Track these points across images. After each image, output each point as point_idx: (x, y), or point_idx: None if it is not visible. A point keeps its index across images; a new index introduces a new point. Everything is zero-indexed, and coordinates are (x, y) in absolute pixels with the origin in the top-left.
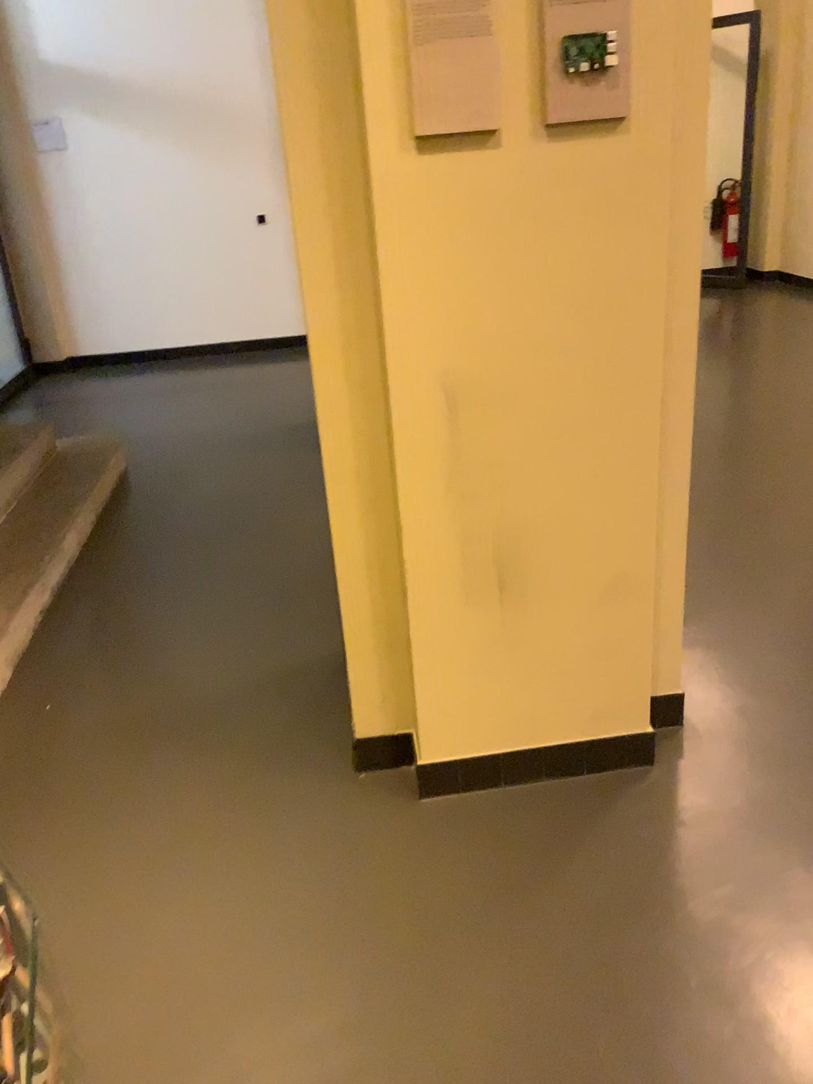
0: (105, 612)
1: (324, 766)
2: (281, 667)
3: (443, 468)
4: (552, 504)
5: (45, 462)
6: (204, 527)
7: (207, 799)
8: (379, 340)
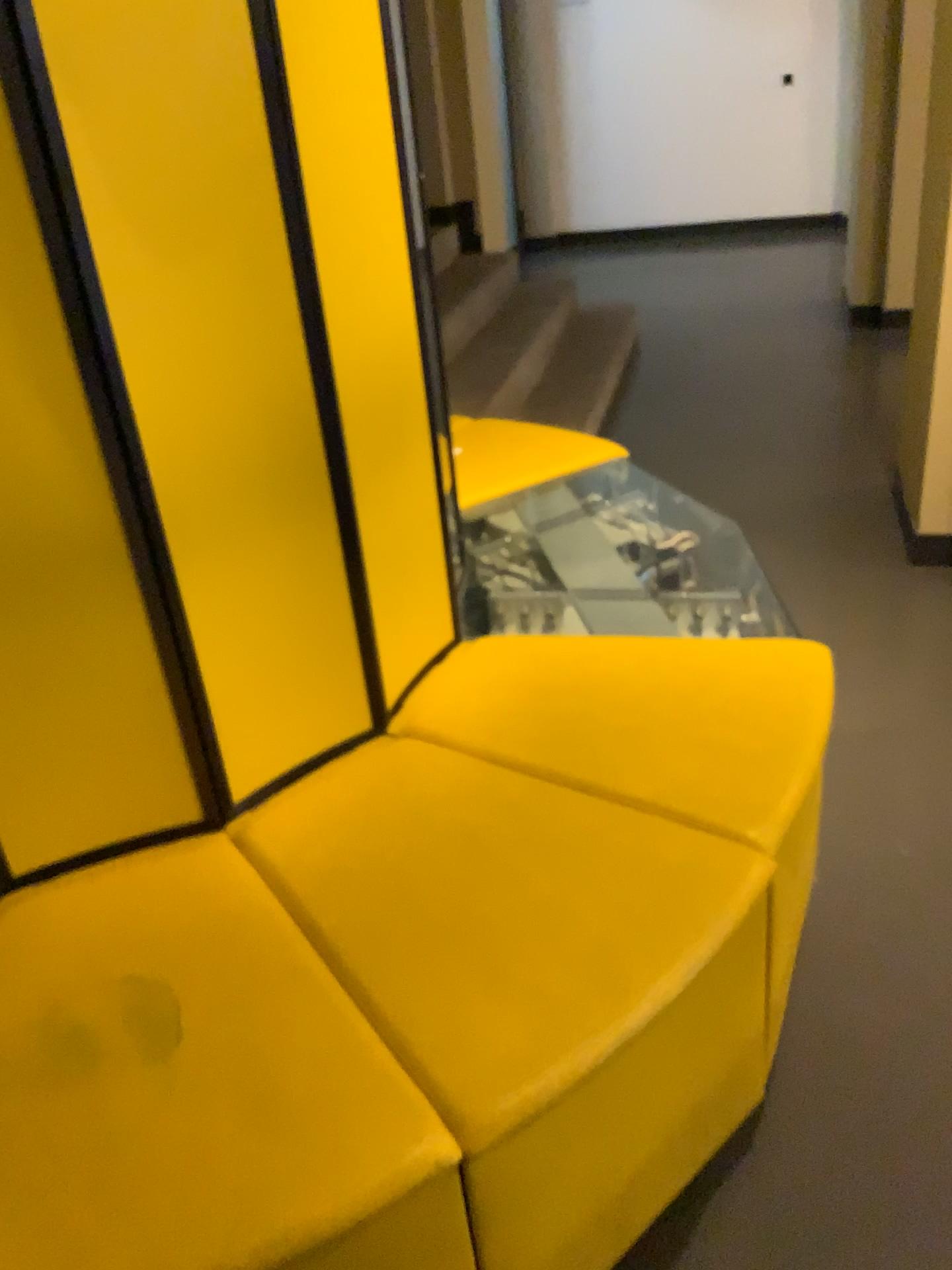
0: (651, 442)
1: (878, 557)
2: (826, 492)
3: None
4: None
5: (576, 318)
6: (731, 386)
7: (775, 567)
8: None
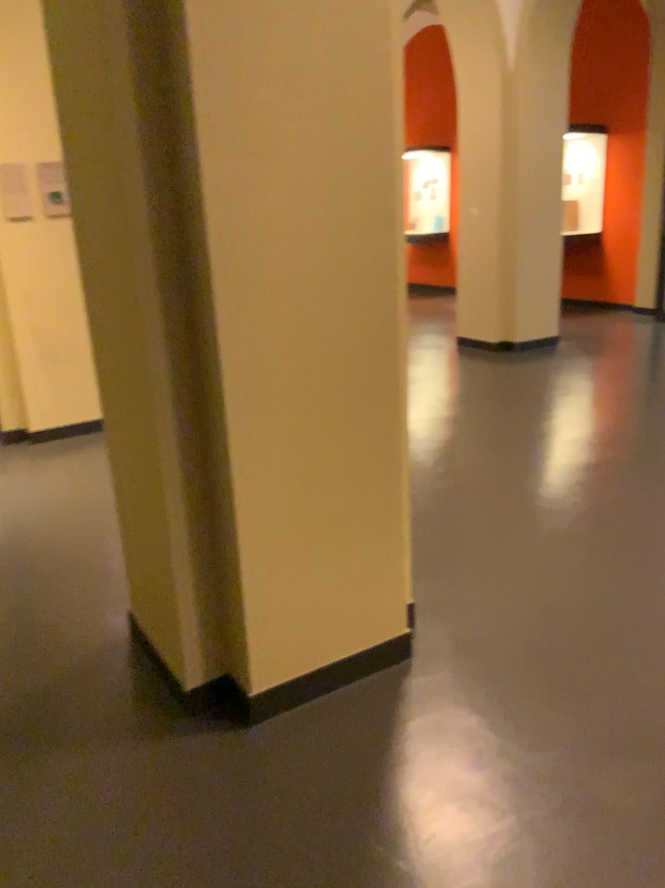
0: None
1: None
2: None
3: (30, 317)
4: (69, 329)
5: None
6: None
7: None
8: (3, 276)
